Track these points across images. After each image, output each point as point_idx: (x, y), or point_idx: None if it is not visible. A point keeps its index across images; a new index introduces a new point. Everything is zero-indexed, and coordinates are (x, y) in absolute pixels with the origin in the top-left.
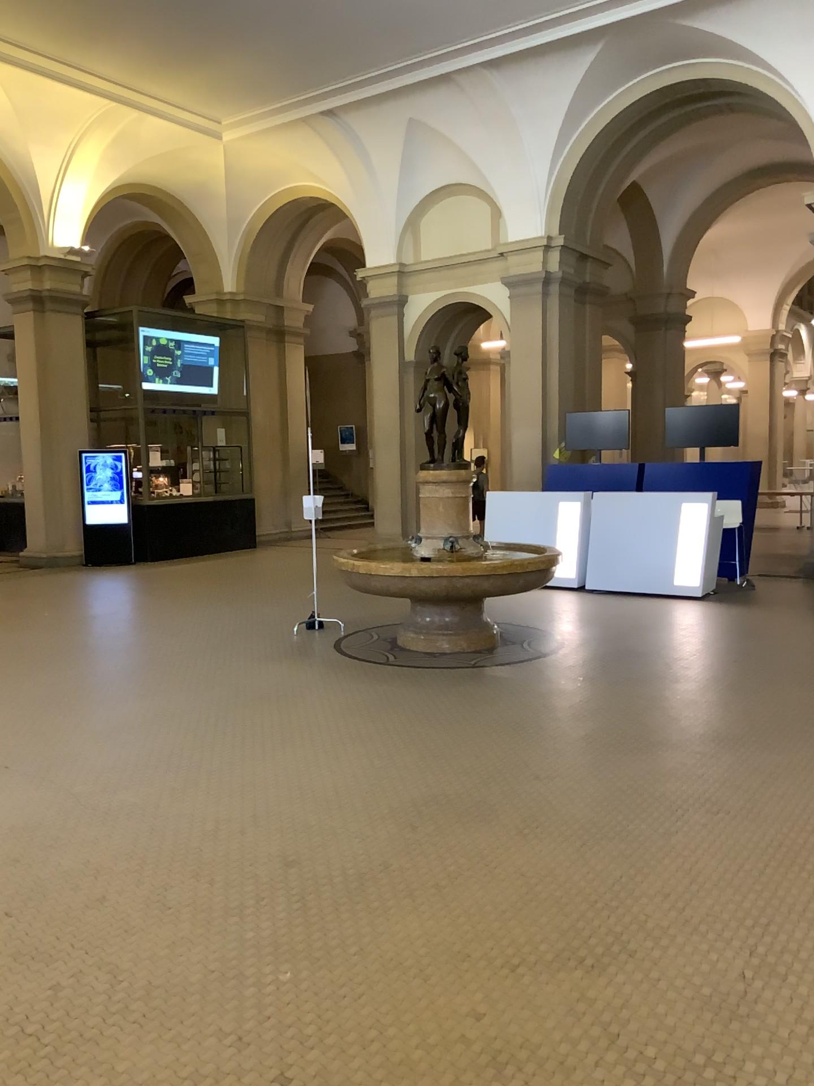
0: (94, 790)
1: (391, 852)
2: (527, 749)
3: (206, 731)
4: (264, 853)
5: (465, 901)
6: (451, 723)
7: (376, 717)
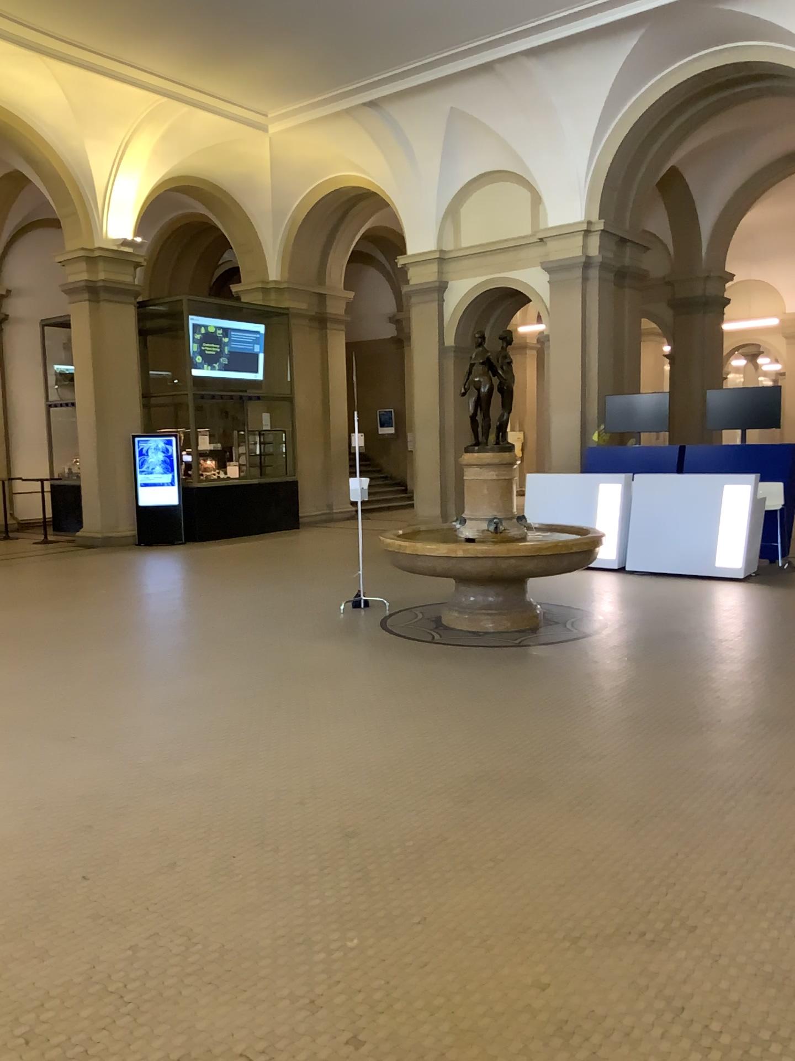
0: (152, 763)
1: (442, 828)
2: (575, 729)
3: (258, 707)
4: (319, 828)
5: (519, 879)
6: (497, 702)
7: (423, 695)
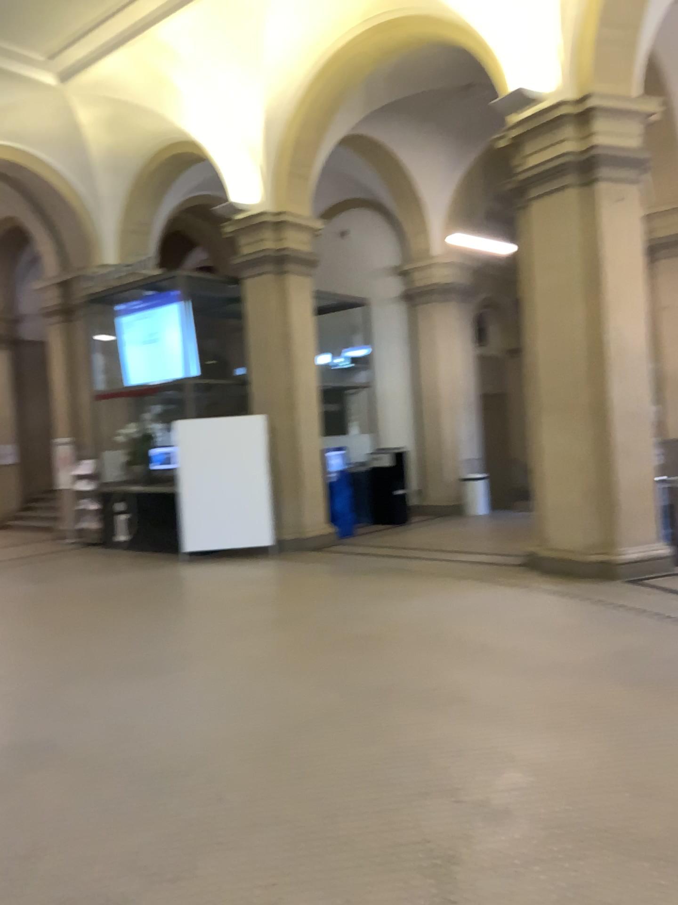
0: None
1: None
2: None
3: None
4: None
5: None
6: None
7: None
